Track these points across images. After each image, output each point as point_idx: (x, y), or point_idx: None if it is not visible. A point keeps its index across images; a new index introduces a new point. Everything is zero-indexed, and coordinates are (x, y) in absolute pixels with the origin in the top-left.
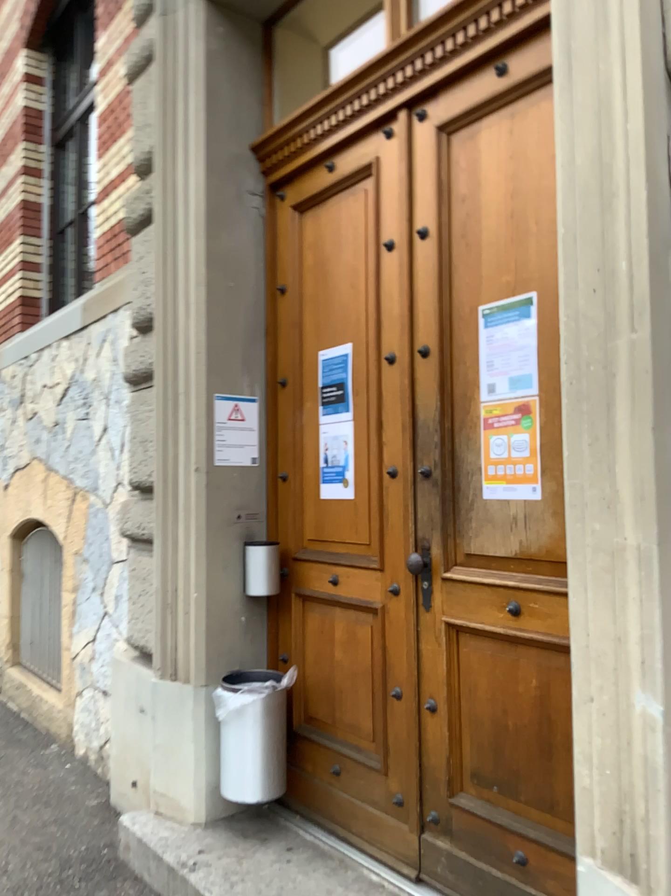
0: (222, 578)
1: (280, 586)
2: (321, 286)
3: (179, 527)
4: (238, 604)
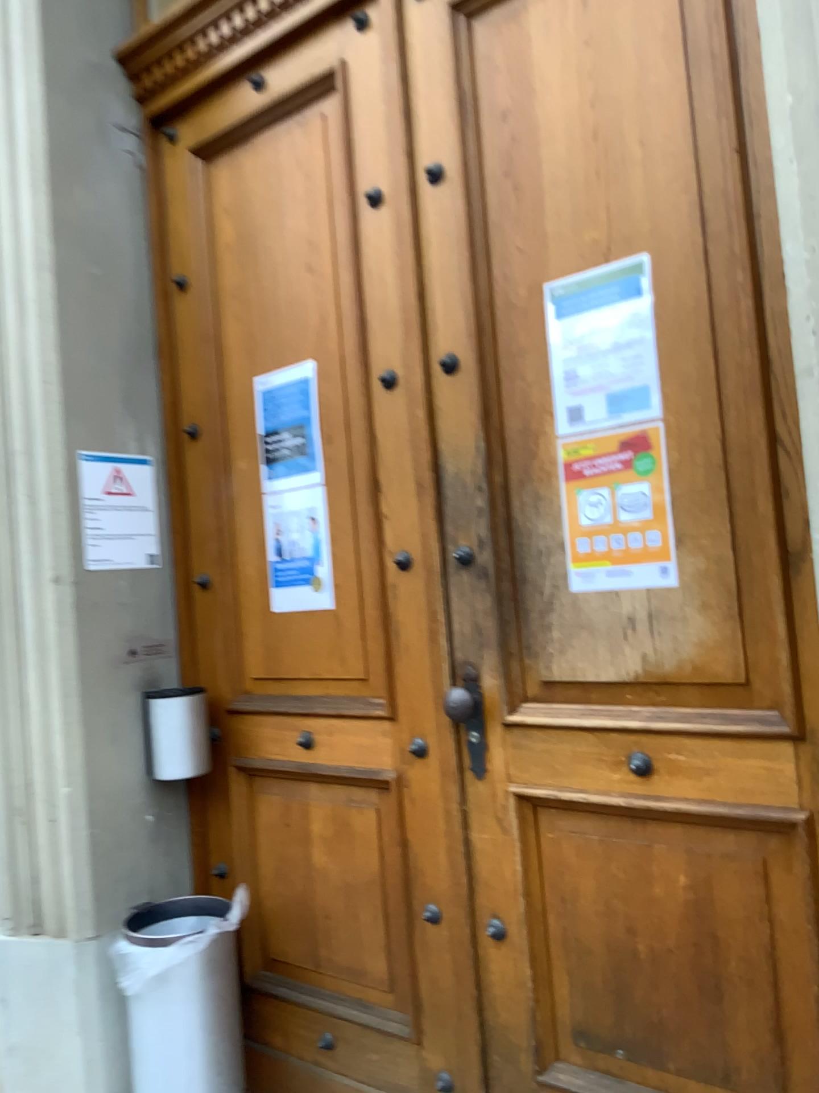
0: (112, 753)
1: (208, 756)
2: (253, 272)
3: (31, 676)
4: (141, 791)
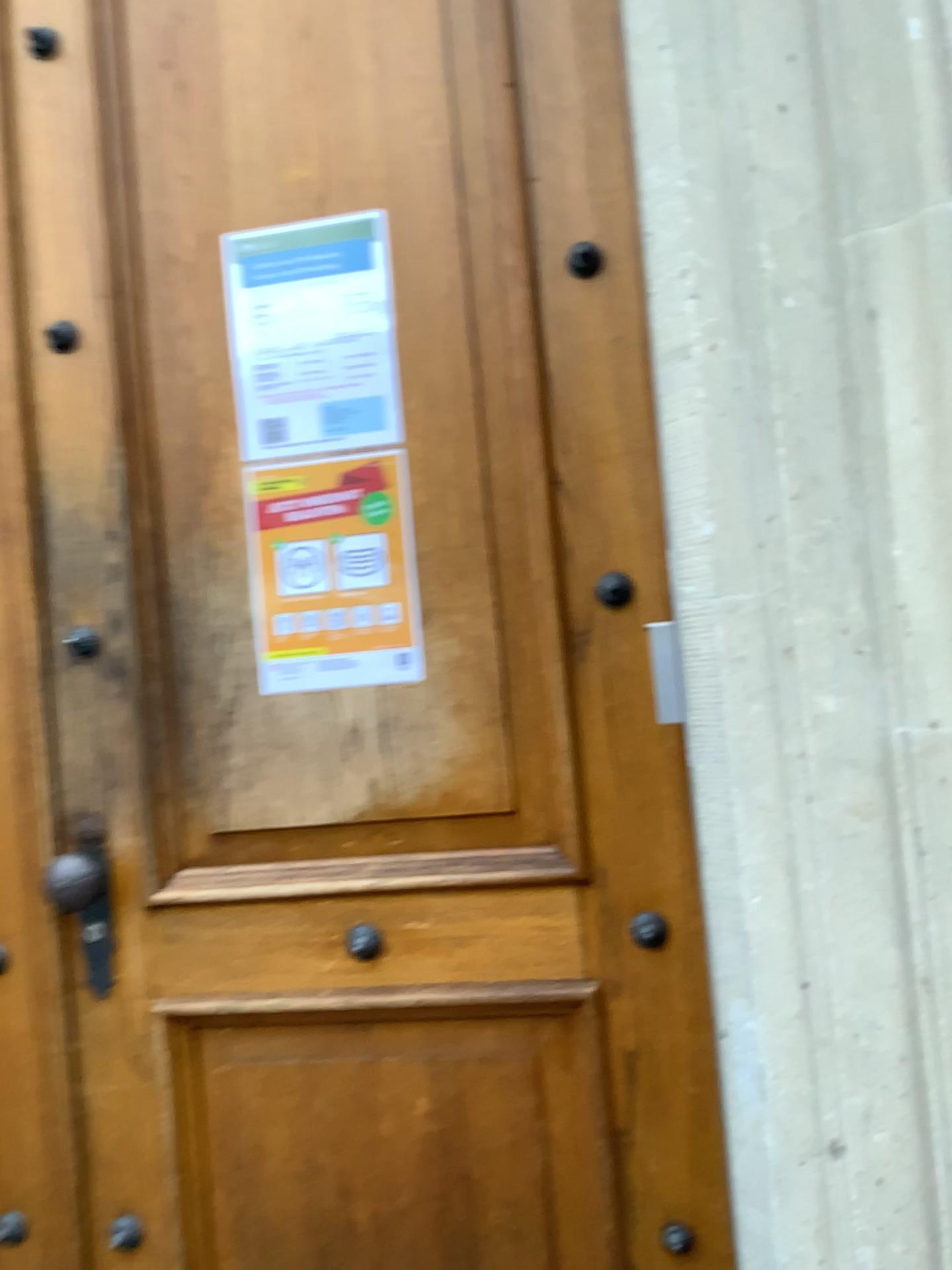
0: None
1: None
2: None
3: None
4: None
